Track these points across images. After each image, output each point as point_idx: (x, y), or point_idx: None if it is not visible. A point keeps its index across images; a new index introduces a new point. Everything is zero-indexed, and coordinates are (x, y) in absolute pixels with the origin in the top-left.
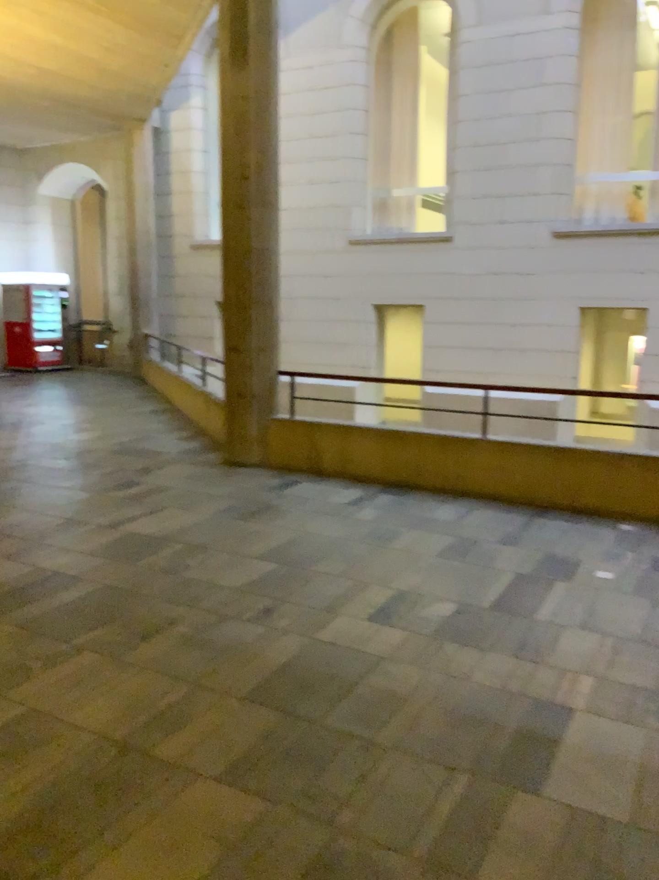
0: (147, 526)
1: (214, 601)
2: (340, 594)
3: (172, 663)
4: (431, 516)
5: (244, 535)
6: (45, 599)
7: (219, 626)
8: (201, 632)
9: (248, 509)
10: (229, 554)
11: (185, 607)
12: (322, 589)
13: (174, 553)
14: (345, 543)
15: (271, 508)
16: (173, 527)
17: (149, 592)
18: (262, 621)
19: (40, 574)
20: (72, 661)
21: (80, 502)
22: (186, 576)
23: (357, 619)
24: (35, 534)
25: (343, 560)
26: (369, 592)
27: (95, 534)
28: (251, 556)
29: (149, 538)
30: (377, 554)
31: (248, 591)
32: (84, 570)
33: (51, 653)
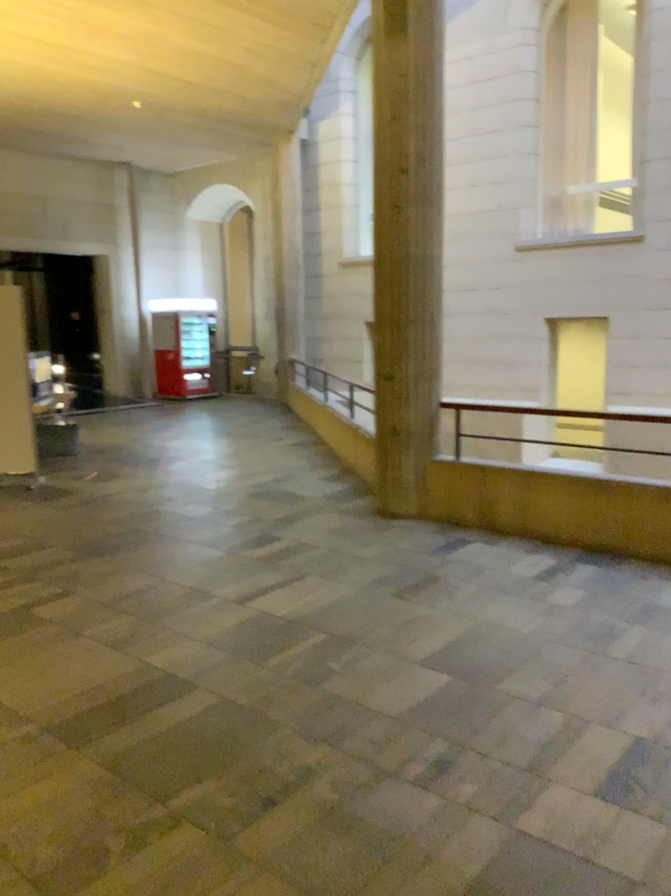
0: (282, 606)
1: (365, 742)
2: (546, 737)
3: (303, 864)
4: (655, 600)
5: (404, 624)
6: (144, 721)
7: (372, 792)
8: (347, 804)
9: (408, 583)
10: (385, 656)
11: (325, 748)
12: (519, 727)
13: (314, 651)
14: (541, 644)
15: (437, 581)
16: (314, 609)
17: (278, 717)
18: (435, 785)
19: (144, 678)
20: (162, 847)
21: (205, 568)
22: (328, 690)
23: (580, 794)
24: (148, 614)
25: (543, 674)
26: (590, 737)
27: (218, 616)
28: (414, 660)
29: (283, 625)
30: (590, 665)
31: (413, 725)
32: (199, 675)
33: (136, 829)
